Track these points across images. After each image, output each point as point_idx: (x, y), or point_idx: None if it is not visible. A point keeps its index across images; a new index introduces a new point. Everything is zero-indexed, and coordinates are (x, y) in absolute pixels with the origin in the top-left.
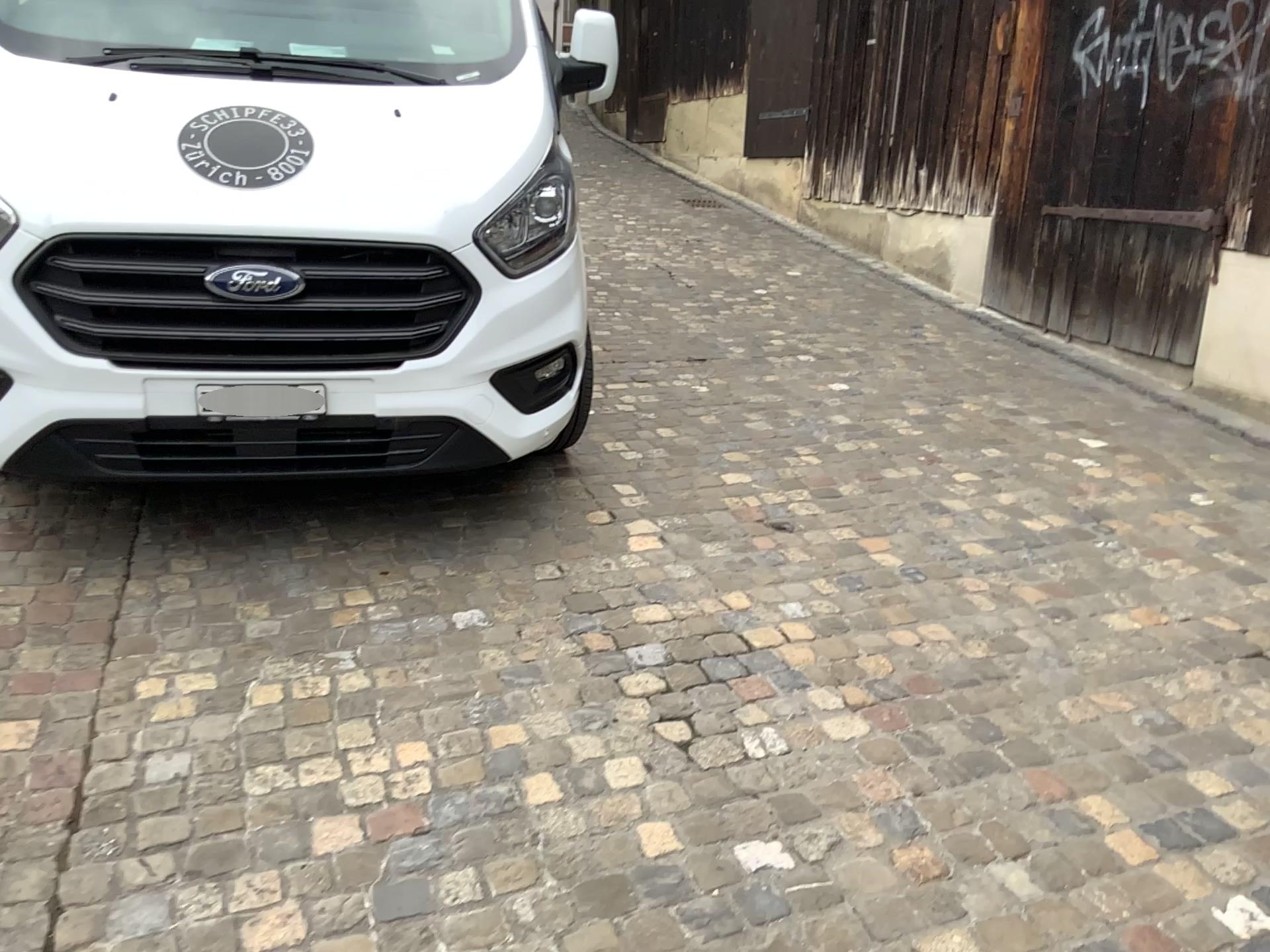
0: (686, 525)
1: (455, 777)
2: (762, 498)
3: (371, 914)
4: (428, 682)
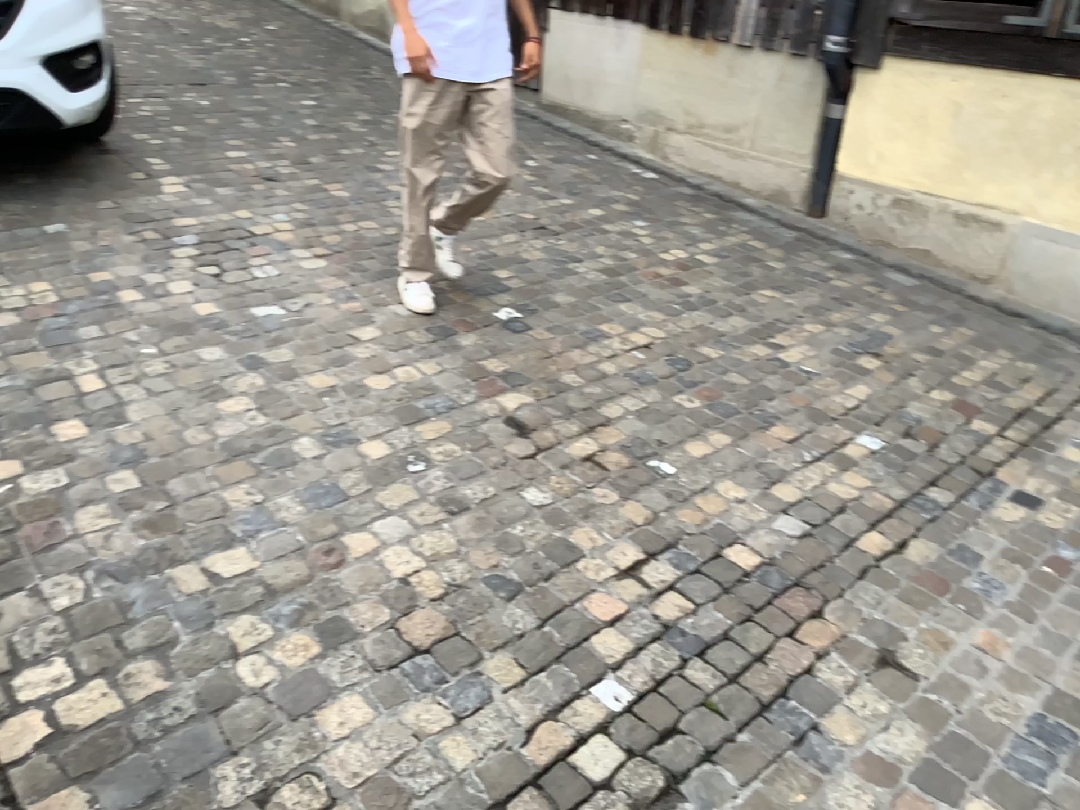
0: (205, 177)
1: (74, 291)
2: (256, 163)
3: (40, 342)
4: (41, 254)
